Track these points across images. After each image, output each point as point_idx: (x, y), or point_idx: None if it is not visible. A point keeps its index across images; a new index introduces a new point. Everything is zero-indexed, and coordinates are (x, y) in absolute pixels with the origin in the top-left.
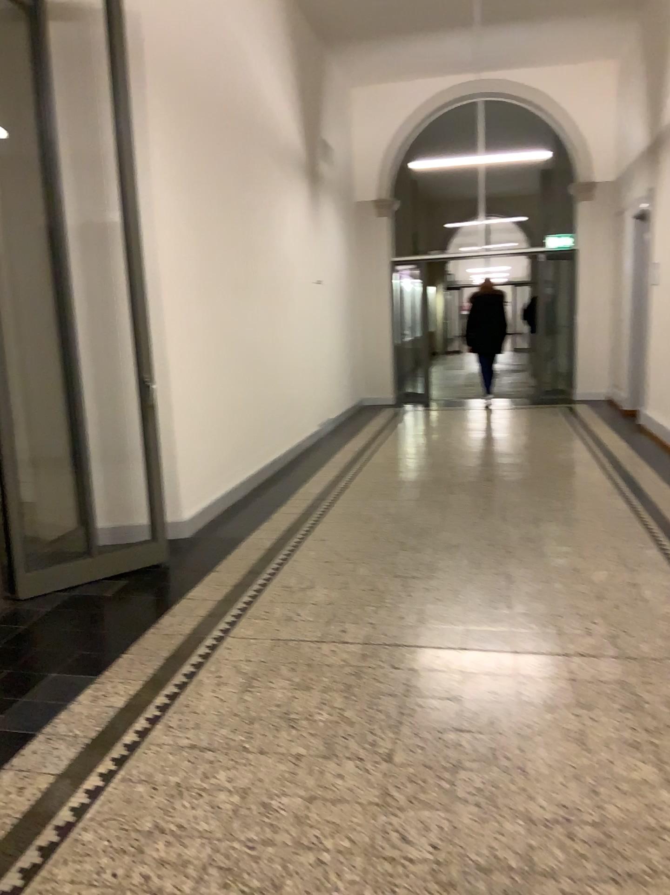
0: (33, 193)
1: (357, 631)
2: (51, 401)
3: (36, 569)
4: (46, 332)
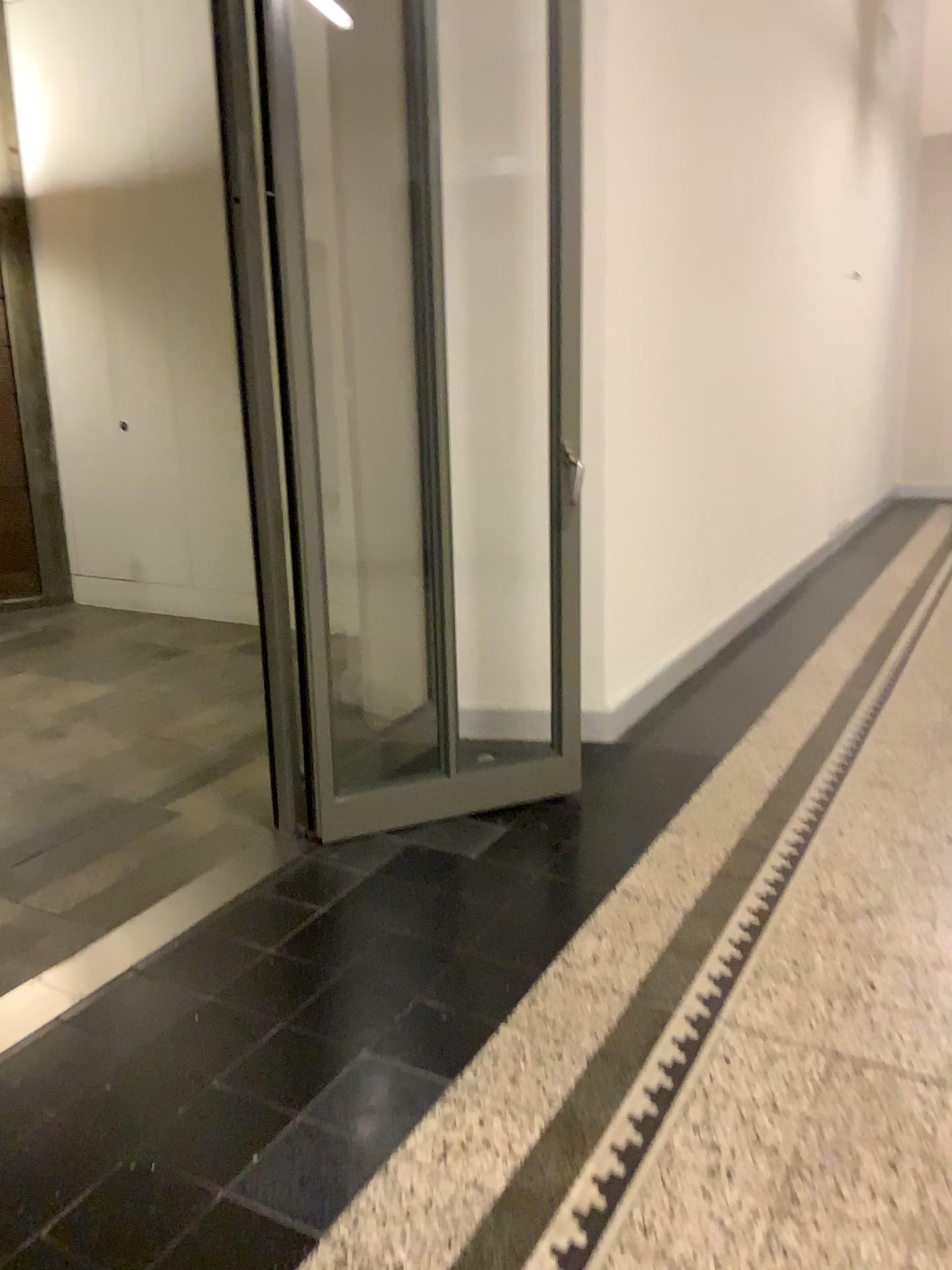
0: (385, 94)
1: None
2: (397, 480)
3: (355, 783)
4: (394, 355)
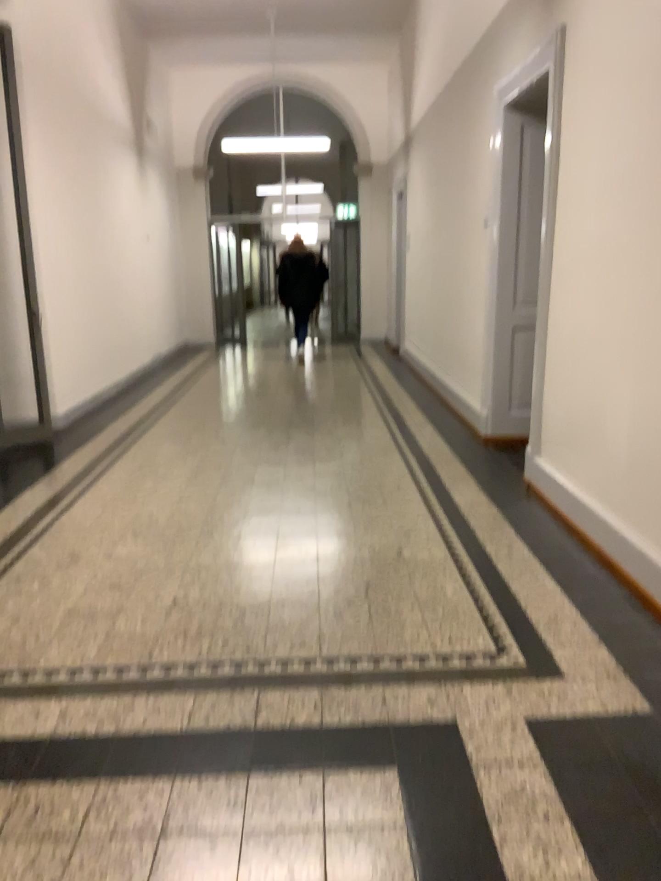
0: None
1: (191, 459)
2: None
3: None
4: None
